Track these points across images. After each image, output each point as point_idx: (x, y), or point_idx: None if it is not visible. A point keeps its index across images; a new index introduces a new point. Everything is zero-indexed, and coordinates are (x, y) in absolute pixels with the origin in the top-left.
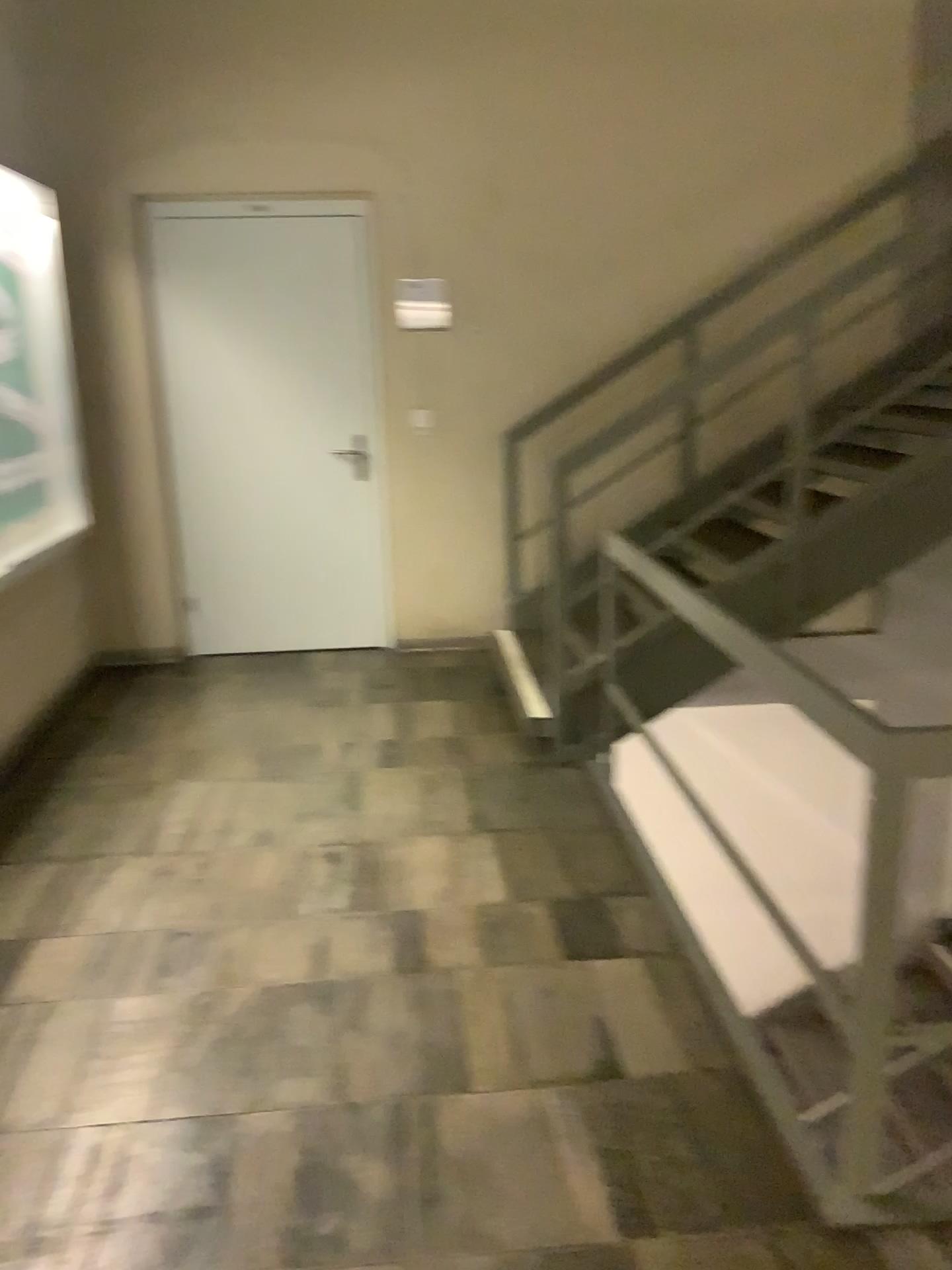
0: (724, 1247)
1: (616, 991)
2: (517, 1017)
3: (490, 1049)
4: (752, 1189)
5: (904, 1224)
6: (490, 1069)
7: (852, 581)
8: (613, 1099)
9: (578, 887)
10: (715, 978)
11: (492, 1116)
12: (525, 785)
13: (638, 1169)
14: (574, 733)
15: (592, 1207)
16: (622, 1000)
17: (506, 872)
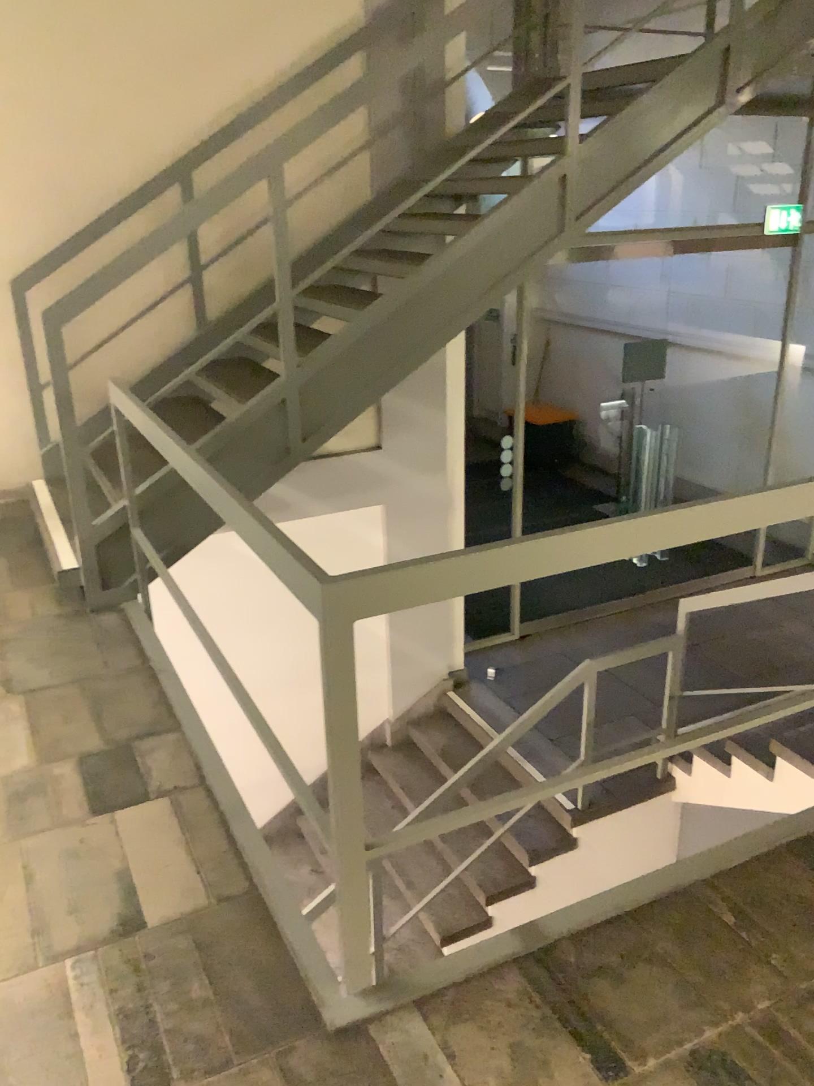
0: (237, 1081)
1: (141, 836)
2: (38, 889)
3: (7, 931)
4: (265, 1010)
5: (397, 1005)
6: (6, 953)
7: (345, 410)
8: (134, 953)
9: (109, 733)
10: (237, 801)
11: (5, 1008)
12: (61, 635)
13: (157, 1023)
14: (108, 577)
15: (107, 1080)
16: (147, 844)
17: (36, 730)
